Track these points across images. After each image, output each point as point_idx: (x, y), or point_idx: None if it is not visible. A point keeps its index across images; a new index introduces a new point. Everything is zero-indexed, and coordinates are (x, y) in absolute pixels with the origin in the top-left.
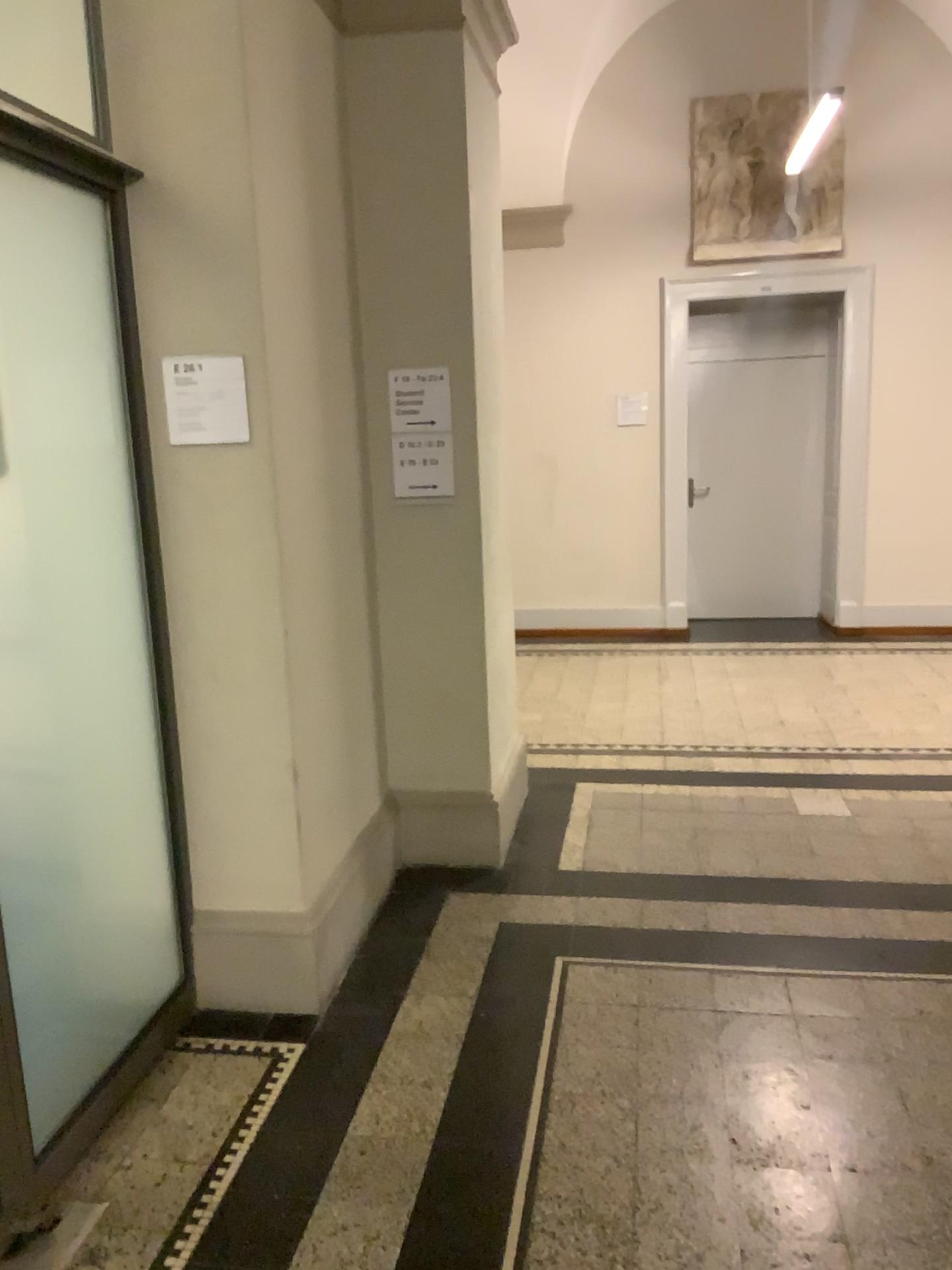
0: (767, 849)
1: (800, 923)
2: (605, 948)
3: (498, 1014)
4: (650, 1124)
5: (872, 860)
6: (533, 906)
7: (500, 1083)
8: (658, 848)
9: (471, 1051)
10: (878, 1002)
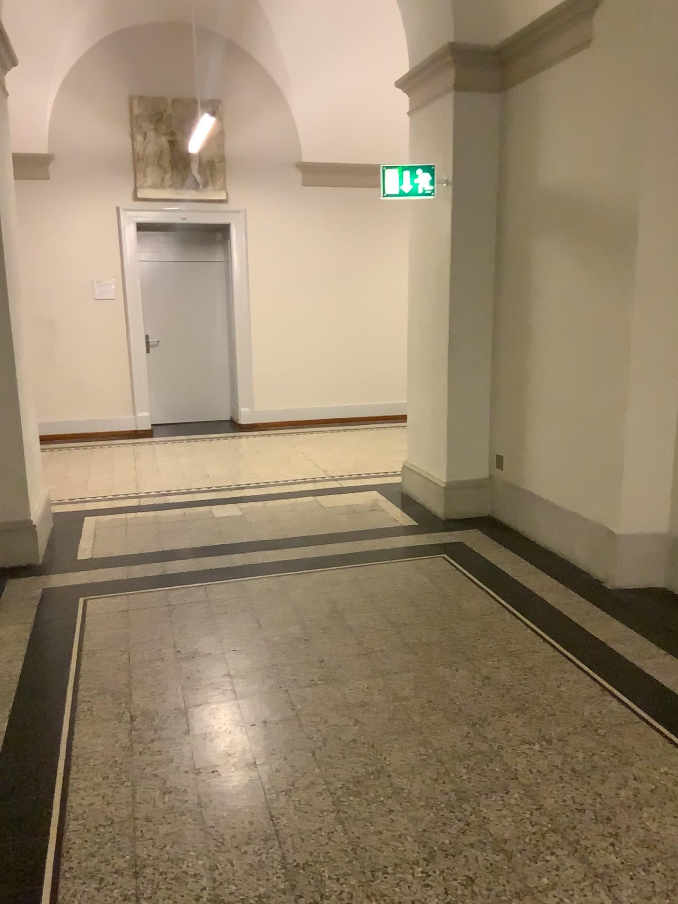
0: (196, 534)
1: (213, 563)
2: (108, 589)
3: (48, 625)
4: (136, 652)
5: (250, 533)
6: (63, 577)
7: (54, 652)
8: (135, 542)
9: (35, 643)
10: (249, 588)
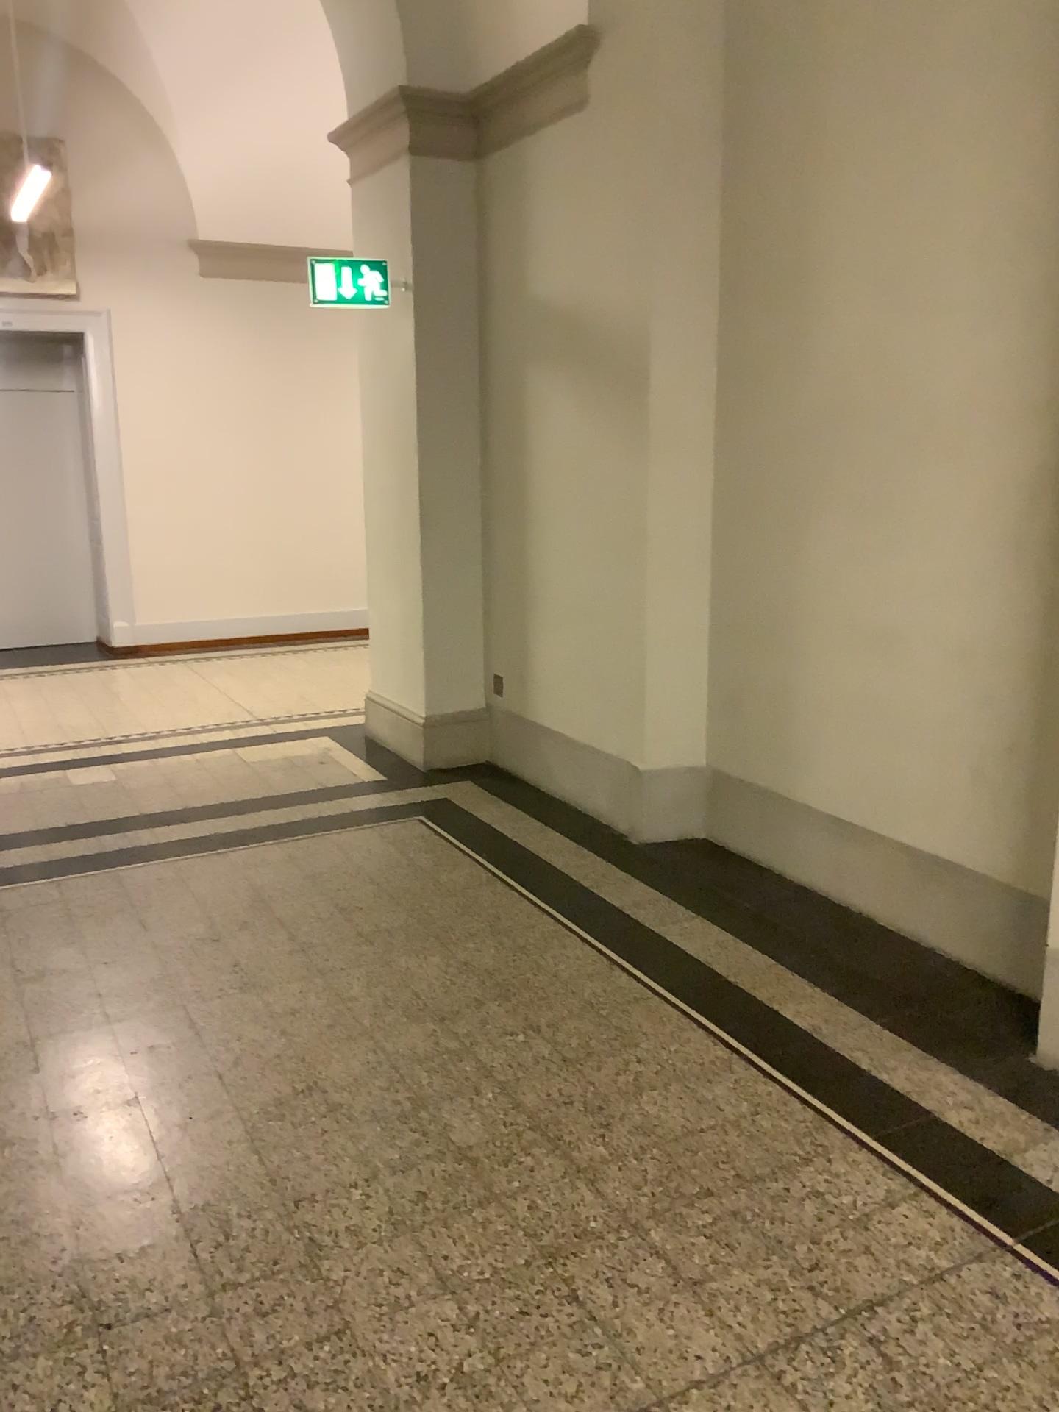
0: (45, 811)
1: (72, 849)
2: None
3: None
4: None
5: (131, 803)
6: None
7: None
8: None
9: None
10: (129, 879)
